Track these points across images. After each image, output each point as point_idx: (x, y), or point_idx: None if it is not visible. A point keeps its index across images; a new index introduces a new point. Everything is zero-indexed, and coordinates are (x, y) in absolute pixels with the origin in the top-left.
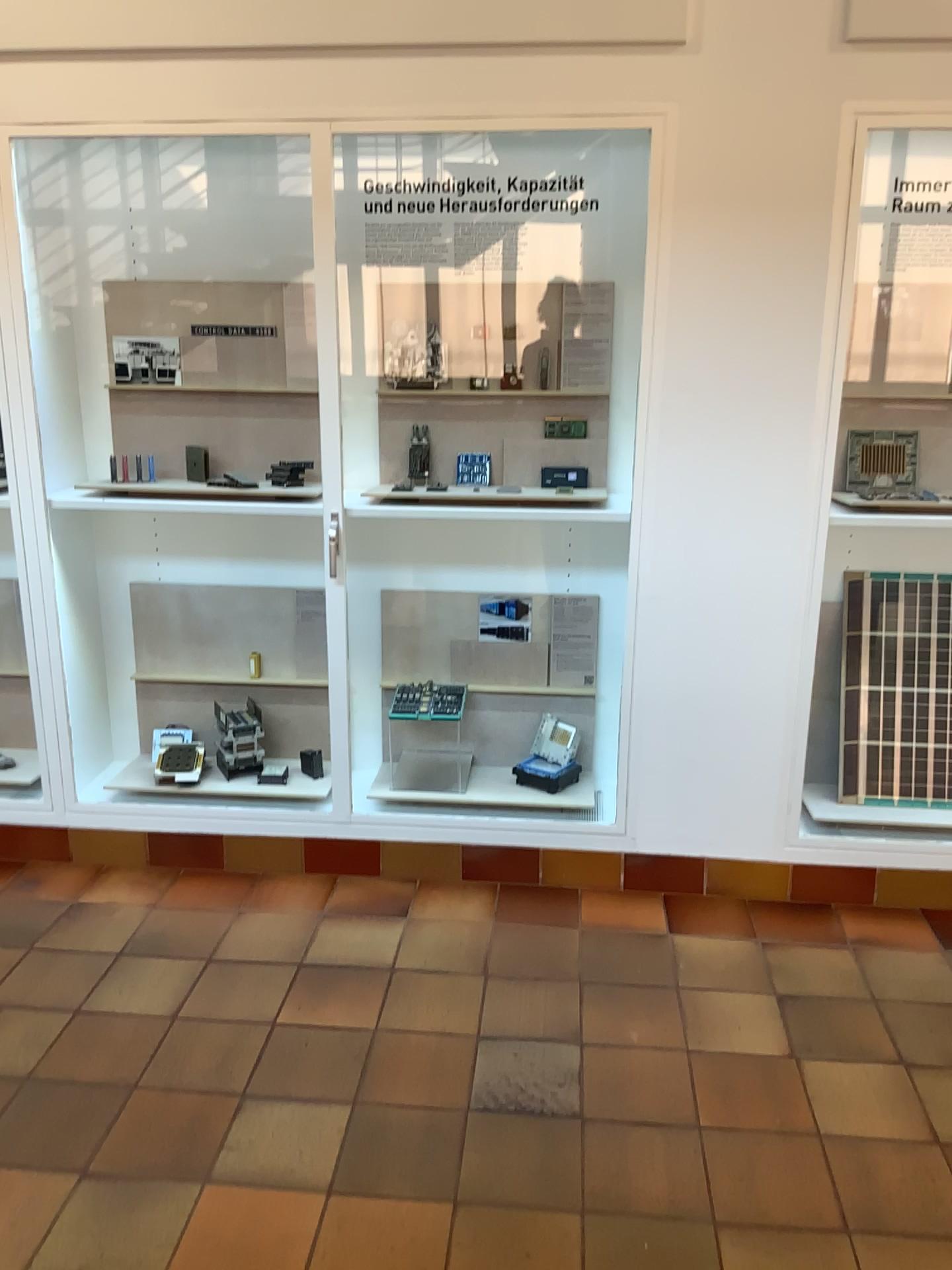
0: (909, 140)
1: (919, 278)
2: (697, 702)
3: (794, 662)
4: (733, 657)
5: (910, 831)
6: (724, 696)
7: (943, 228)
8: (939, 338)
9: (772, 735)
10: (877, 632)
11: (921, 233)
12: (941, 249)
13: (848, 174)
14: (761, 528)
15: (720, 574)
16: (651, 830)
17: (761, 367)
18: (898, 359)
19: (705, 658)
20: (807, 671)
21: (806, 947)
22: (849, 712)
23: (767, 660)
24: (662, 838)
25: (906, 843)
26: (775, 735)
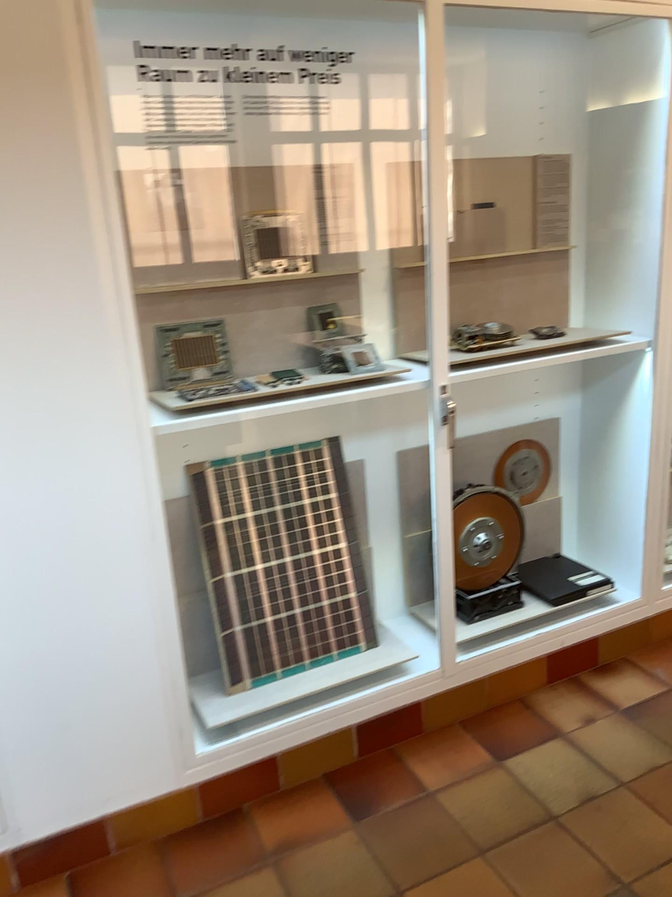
0: (149, 14)
1: (191, 161)
2: (52, 664)
3: (149, 590)
4: (81, 603)
5: (298, 703)
6: (82, 647)
7: (203, 107)
8: (223, 223)
9: (145, 670)
10: (228, 517)
11: (183, 114)
12: (206, 129)
13: (79, 34)
14: (77, 457)
15: (42, 519)
16: (34, 814)
17: (29, 272)
18: (189, 247)
19: (47, 615)
20: (166, 594)
21: (228, 885)
22: (219, 603)
23: (120, 596)
24: (49, 816)
25: (297, 715)
26: (147, 668)
